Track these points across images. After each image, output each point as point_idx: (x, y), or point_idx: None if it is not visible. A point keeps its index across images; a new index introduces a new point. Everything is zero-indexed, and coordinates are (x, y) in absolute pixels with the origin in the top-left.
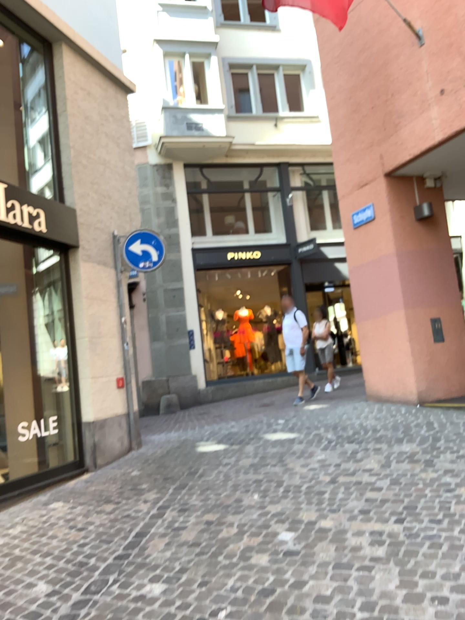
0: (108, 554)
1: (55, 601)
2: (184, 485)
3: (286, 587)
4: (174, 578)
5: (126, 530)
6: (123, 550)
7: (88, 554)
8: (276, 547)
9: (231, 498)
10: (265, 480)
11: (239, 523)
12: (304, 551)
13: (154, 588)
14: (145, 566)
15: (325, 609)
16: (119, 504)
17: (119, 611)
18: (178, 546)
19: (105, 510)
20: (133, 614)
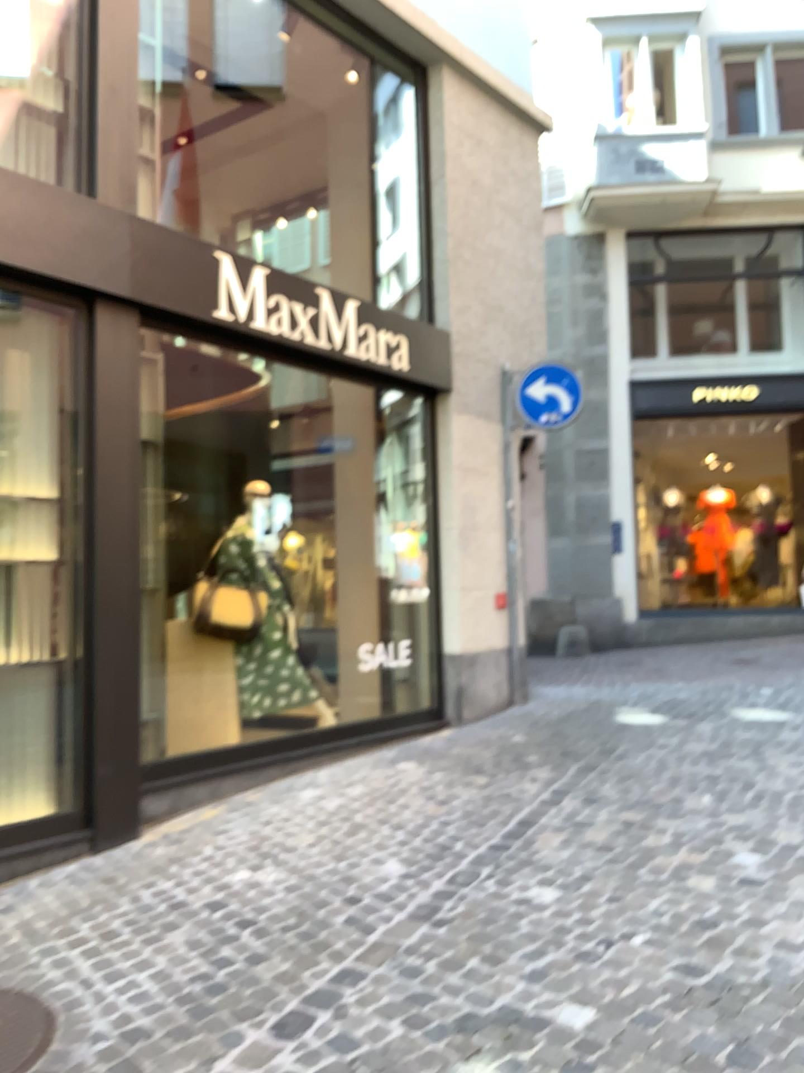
0: (480, 841)
1: (411, 885)
2: (593, 765)
3: (736, 922)
4: (572, 885)
5: (505, 814)
6: (501, 839)
7: (452, 836)
8: (728, 870)
9: (665, 794)
10: (724, 776)
11: (674, 830)
12: (771, 883)
13: (543, 892)
14: (532, 864)
15: (790, 959)
16: (496, 778)
17: (495, 911)
18: (580, 846)
19: (475, 783)
20: (514, 919)
